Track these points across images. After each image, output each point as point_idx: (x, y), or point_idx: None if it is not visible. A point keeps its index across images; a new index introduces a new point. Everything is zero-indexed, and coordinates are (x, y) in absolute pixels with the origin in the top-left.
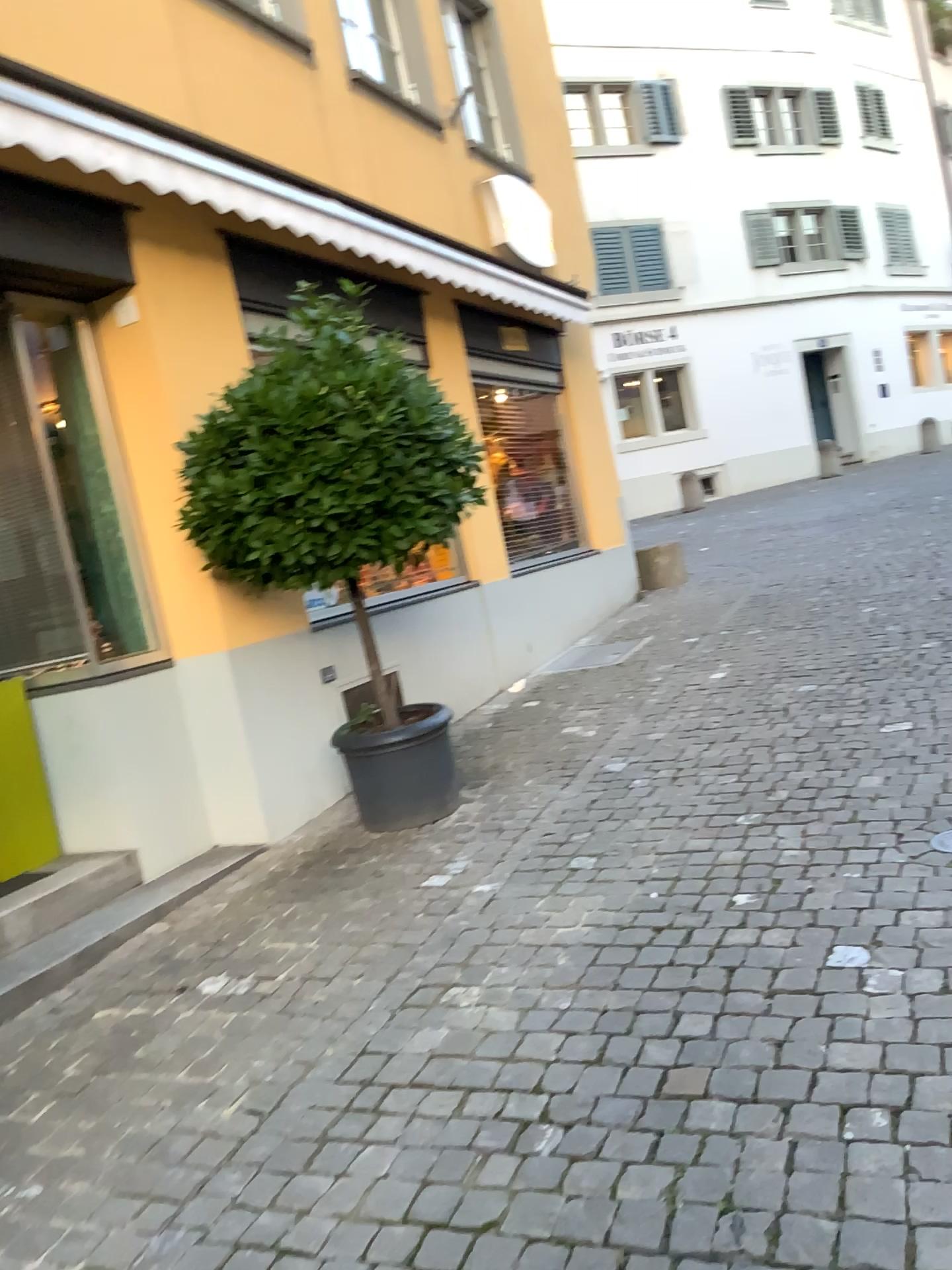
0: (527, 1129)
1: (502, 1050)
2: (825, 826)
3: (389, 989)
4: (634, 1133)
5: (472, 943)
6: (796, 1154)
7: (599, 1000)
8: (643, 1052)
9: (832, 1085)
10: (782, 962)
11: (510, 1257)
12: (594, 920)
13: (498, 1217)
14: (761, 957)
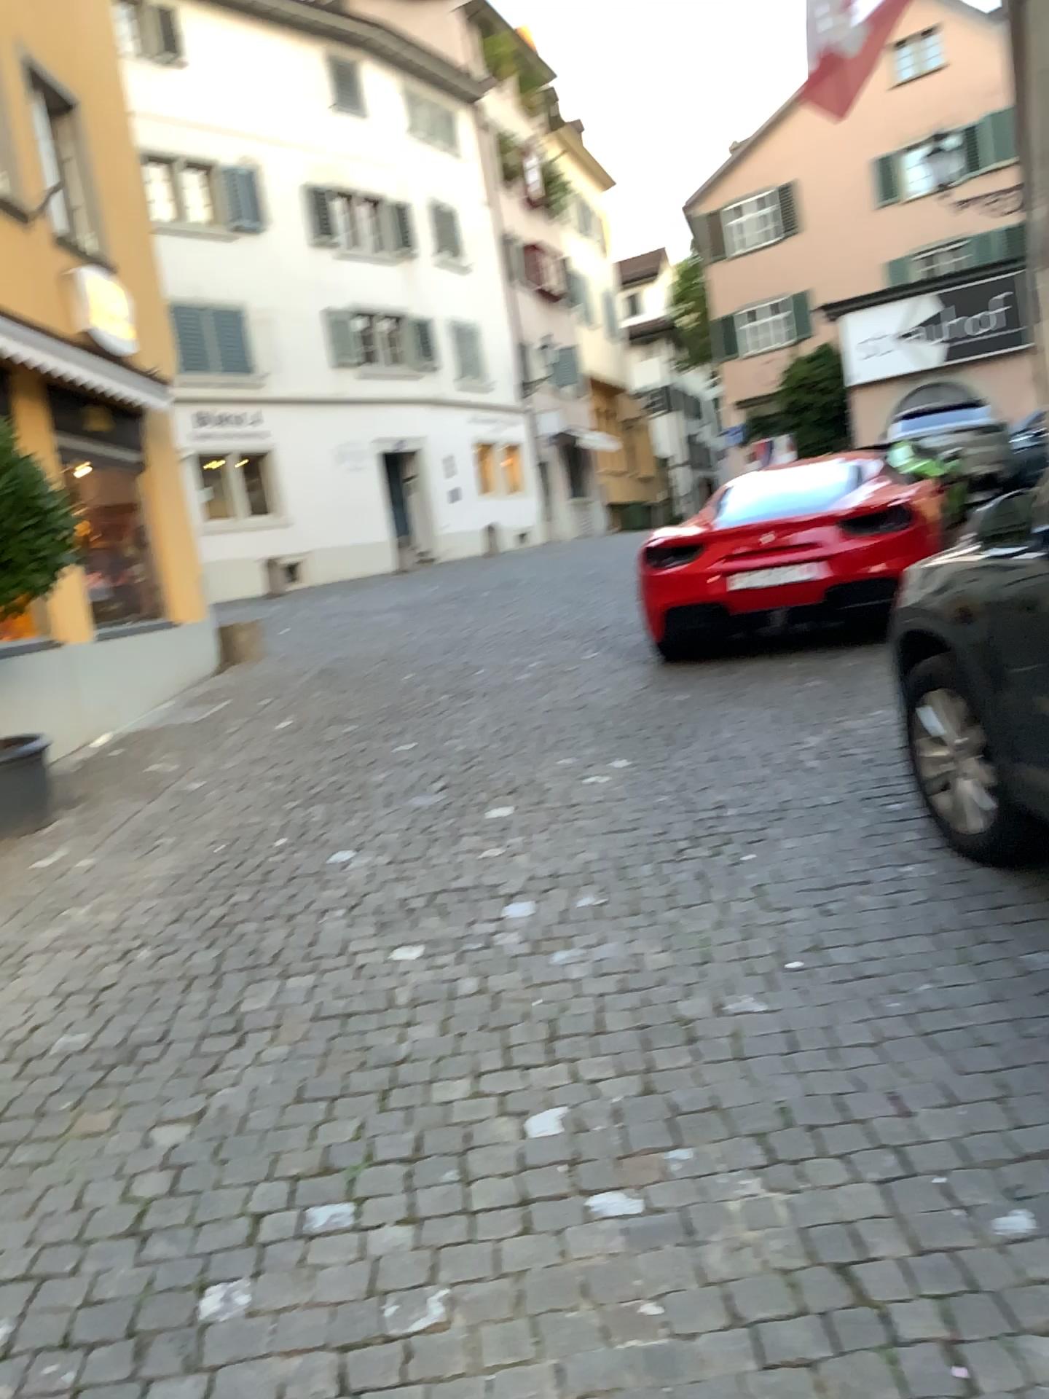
0: (130, 952)
1: (109, 928)
2: (342, 802)
3: (15, 917)
4: (199, 942)
5: (79, 888)
6: (293, 932)
7: (177, 899)
8: (207, 912)
9: (319, 906)
10: (300, 866)
11: (124, 993)
12: (174, 866)
13: (115, 983)
14: (287, 866)
